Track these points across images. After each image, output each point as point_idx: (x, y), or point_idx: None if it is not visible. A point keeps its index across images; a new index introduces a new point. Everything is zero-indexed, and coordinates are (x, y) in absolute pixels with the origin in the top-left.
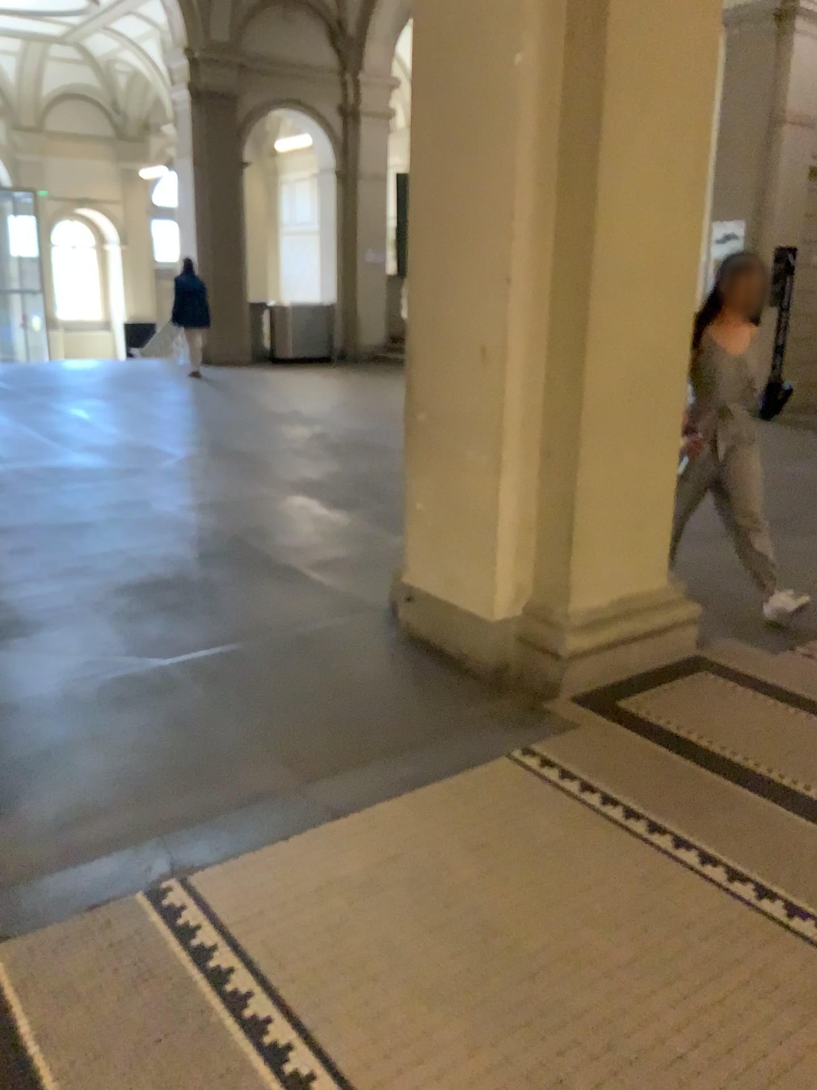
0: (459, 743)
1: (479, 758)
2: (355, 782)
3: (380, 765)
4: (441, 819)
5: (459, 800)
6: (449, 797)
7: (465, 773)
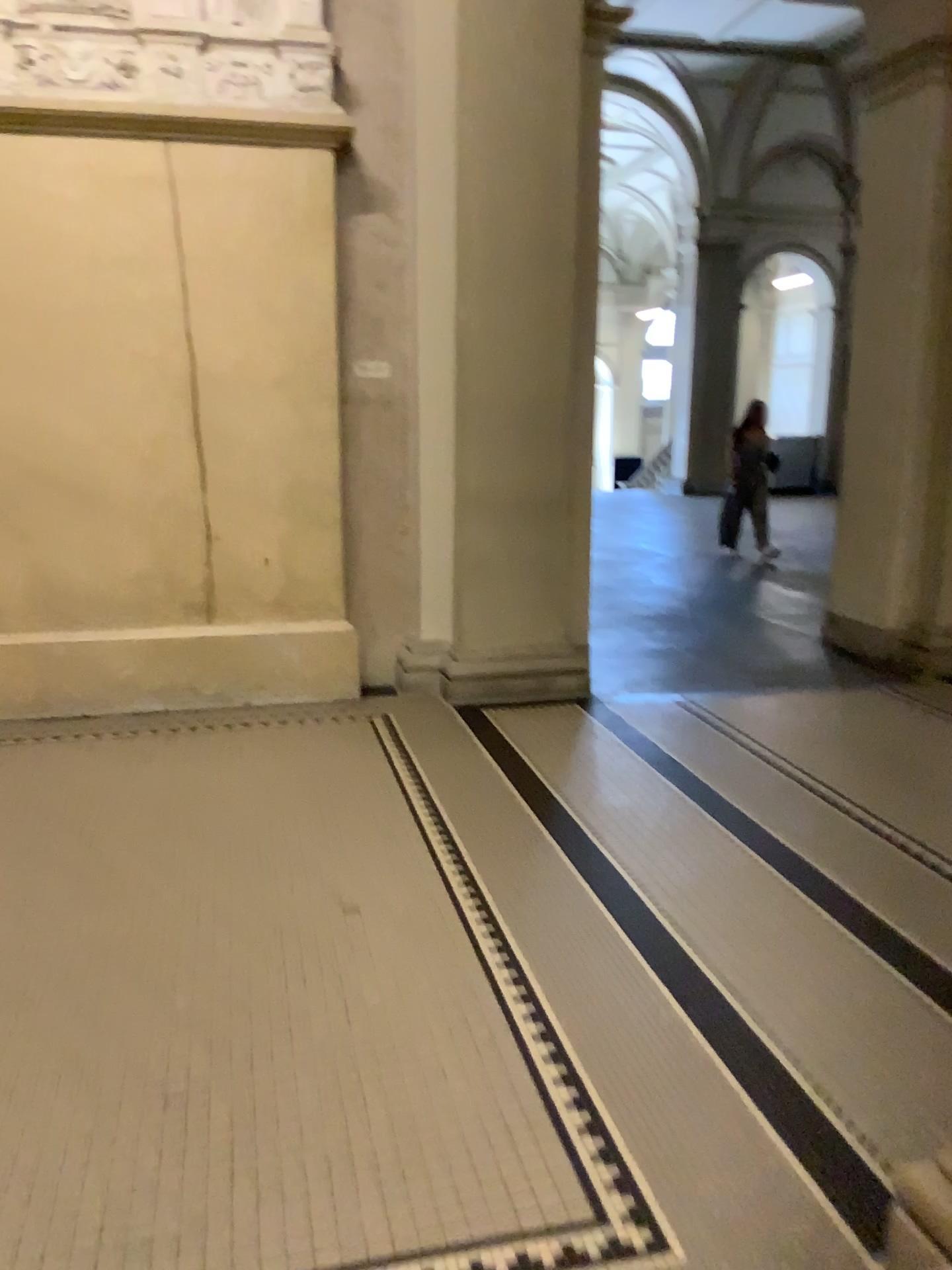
0: (849, 682)
1: (858, 686)
2: (782, 687)
3: (798, 684)
4: (827, 699)
5: (840, 696)
6: (834, 694)
7: (847, 690)
